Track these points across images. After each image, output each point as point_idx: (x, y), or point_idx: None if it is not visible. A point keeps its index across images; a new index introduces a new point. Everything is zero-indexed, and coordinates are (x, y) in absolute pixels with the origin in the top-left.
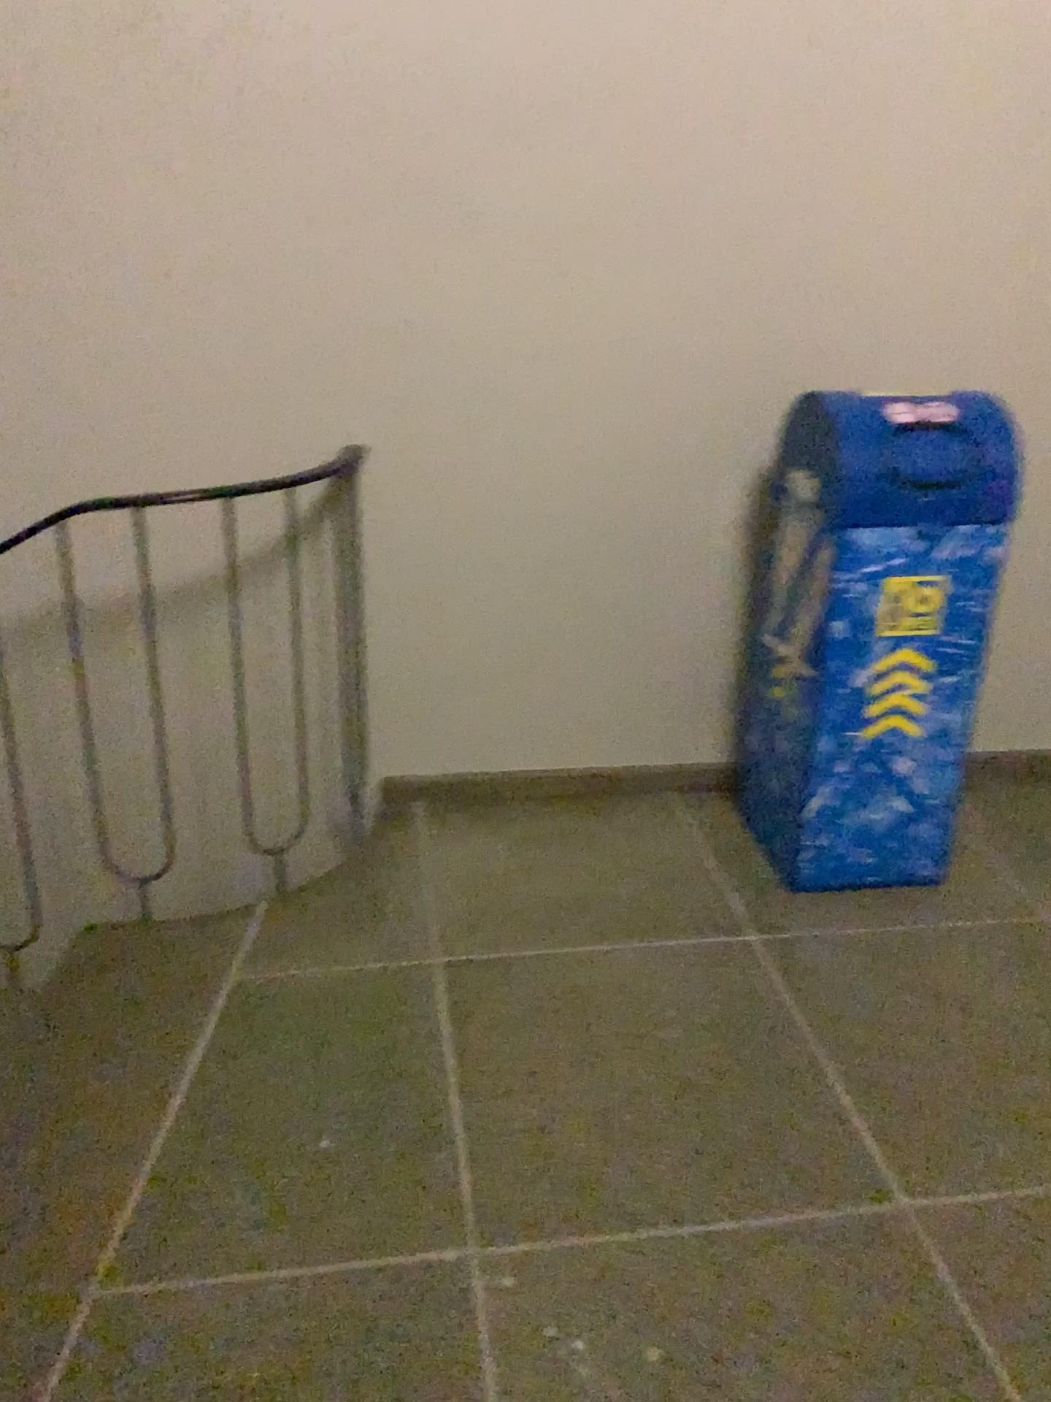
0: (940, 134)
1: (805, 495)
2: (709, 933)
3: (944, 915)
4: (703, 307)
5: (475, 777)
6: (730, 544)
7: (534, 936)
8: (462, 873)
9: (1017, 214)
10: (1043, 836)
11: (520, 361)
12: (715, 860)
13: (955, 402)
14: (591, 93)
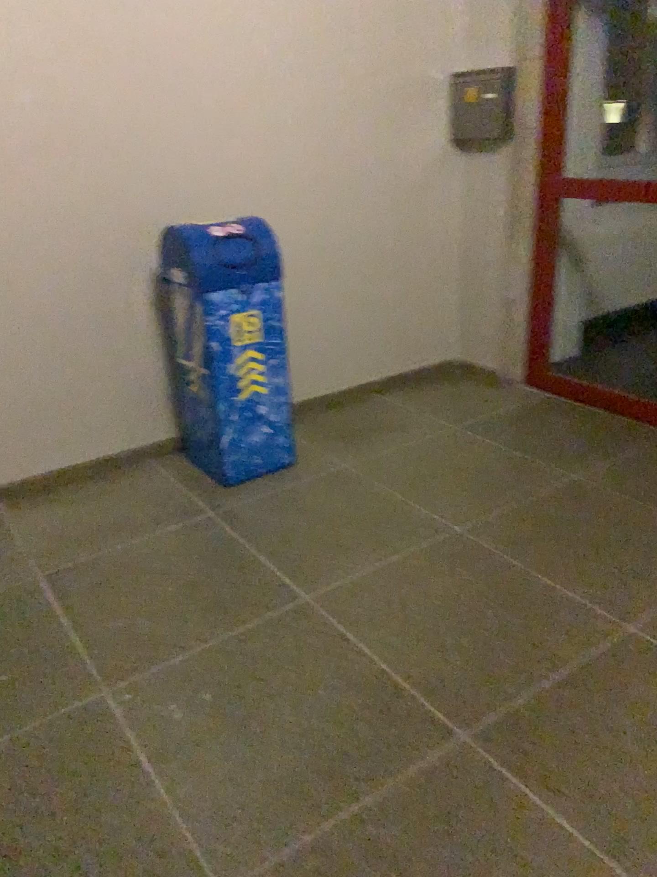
0: (205, 83)
1: (183, 278)
2: (191, 517)
3: (304, 475)
4: (104, 187)
5: (36, 477)
6: (151, 315)
7: (98, 545)
8: (44, 529)
9: (254, 122)
10: (341, 429)
11: (3, 231)
12: (185, 483)
13: (245, 219)
14: (9, 74)
